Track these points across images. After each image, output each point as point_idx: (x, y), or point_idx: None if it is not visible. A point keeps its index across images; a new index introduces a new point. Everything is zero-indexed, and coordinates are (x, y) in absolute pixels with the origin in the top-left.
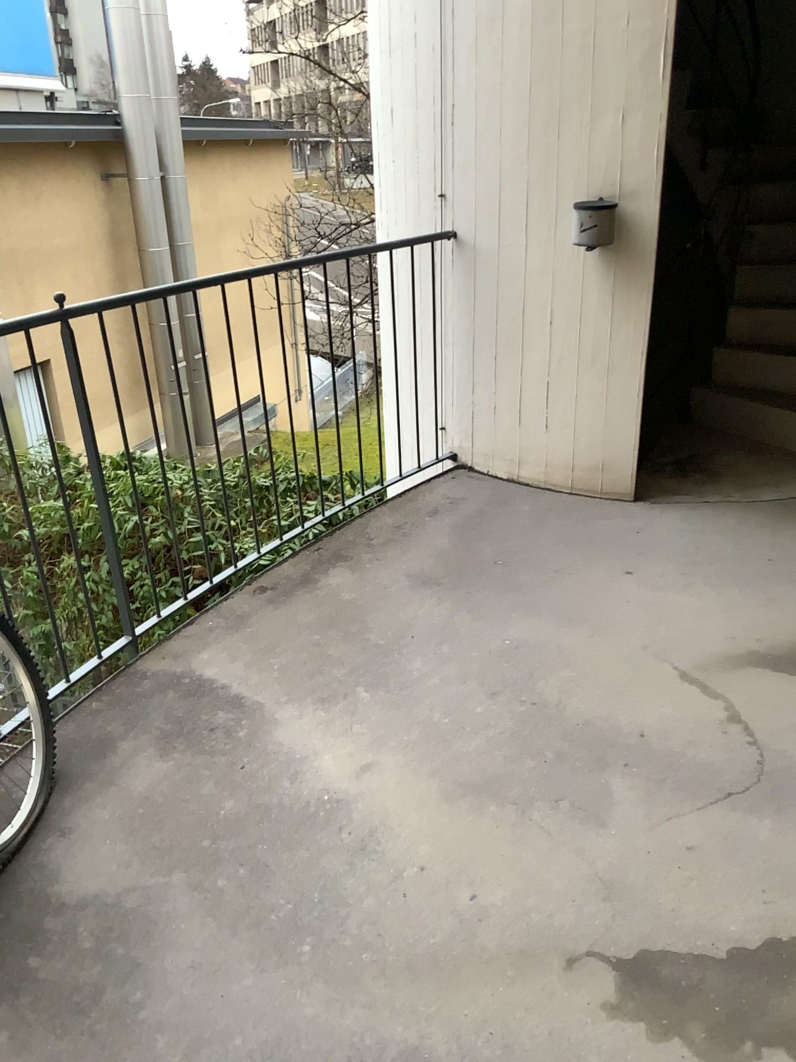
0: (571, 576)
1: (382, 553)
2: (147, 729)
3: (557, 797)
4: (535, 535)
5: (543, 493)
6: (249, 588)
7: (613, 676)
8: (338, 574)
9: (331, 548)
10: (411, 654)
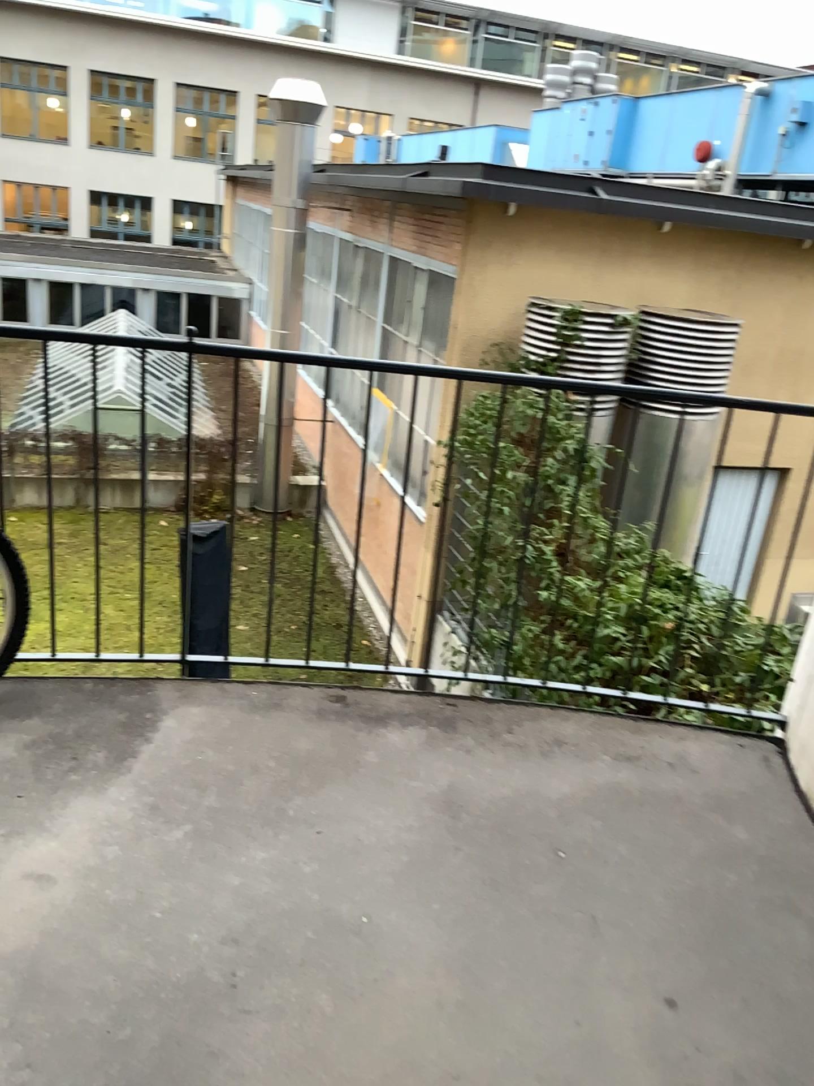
0: (588, 936)
1: (488, 752)
2: (59, 723)
3: (29, 1062)
4: (669, 866)
5: (809, 841)
6: (331, 692)
7: (347, 1055)
8: (410, 736)
9: (461, 713)
10: (283, 843)
